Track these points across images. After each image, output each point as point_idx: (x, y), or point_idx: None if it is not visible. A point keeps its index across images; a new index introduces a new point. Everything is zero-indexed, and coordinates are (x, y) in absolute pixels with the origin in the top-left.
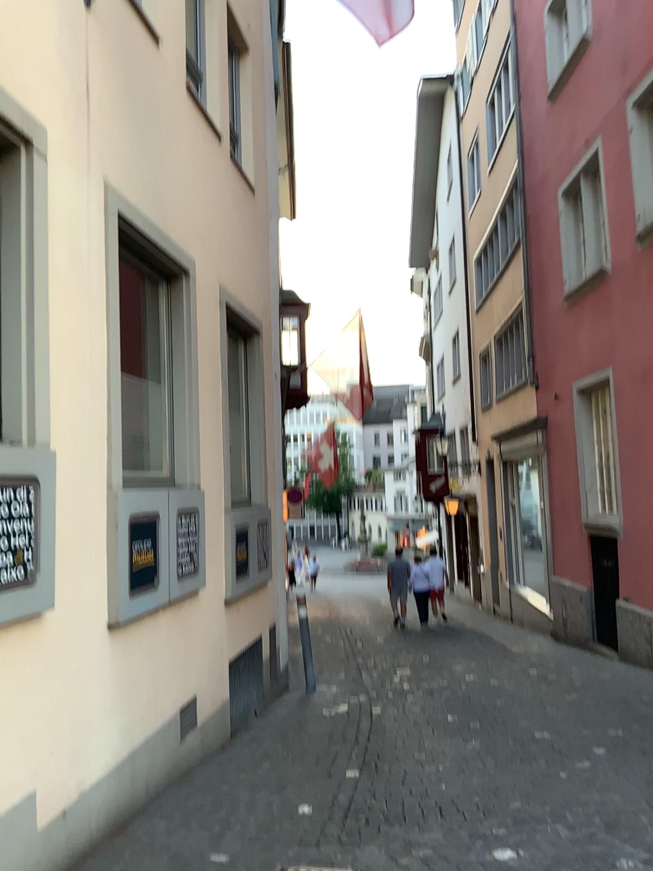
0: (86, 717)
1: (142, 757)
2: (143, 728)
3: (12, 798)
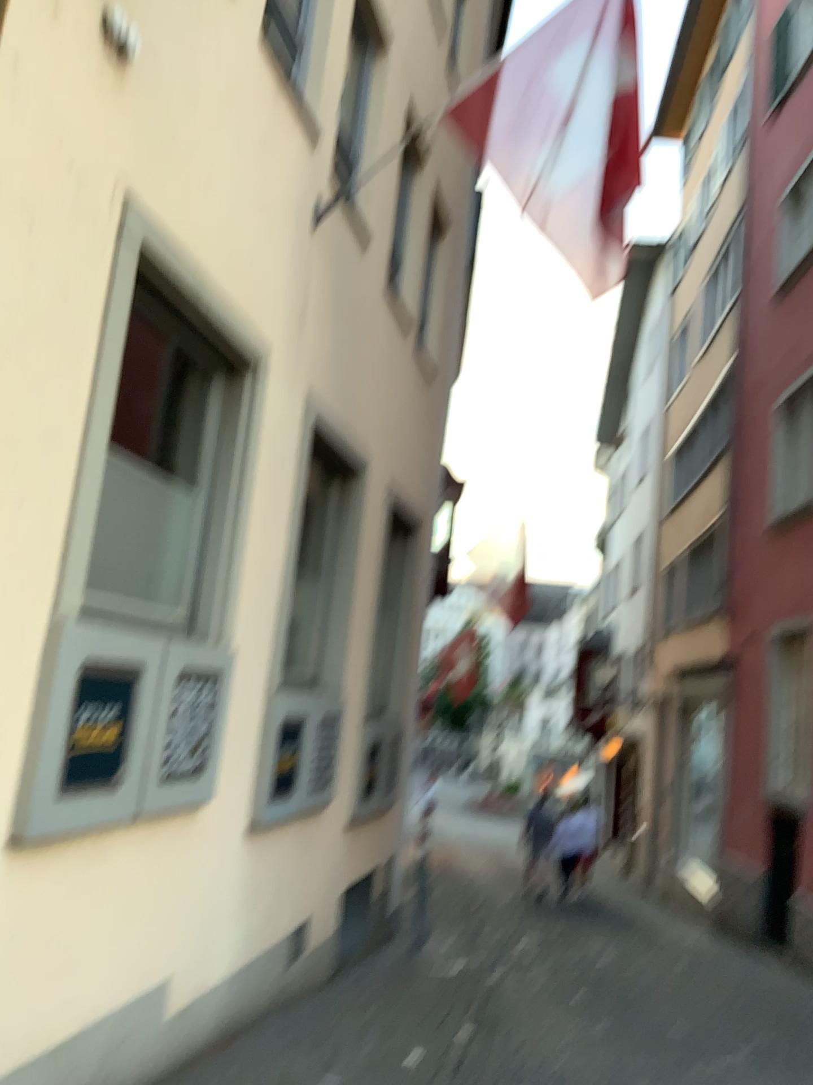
0: (213, 911)
1: (252, 969)
2: (256, 938)
3: (148, 974)
